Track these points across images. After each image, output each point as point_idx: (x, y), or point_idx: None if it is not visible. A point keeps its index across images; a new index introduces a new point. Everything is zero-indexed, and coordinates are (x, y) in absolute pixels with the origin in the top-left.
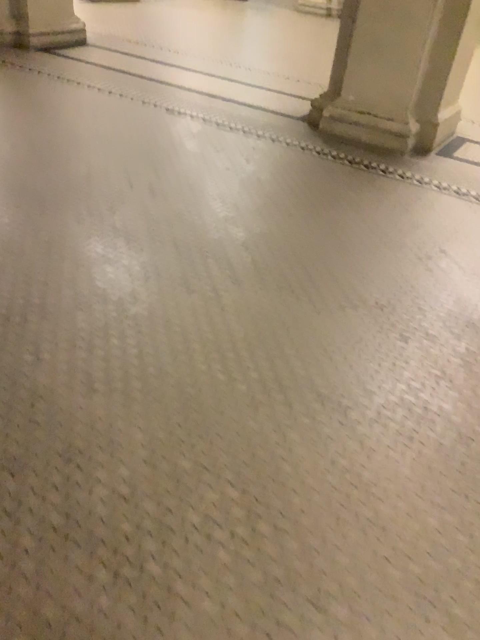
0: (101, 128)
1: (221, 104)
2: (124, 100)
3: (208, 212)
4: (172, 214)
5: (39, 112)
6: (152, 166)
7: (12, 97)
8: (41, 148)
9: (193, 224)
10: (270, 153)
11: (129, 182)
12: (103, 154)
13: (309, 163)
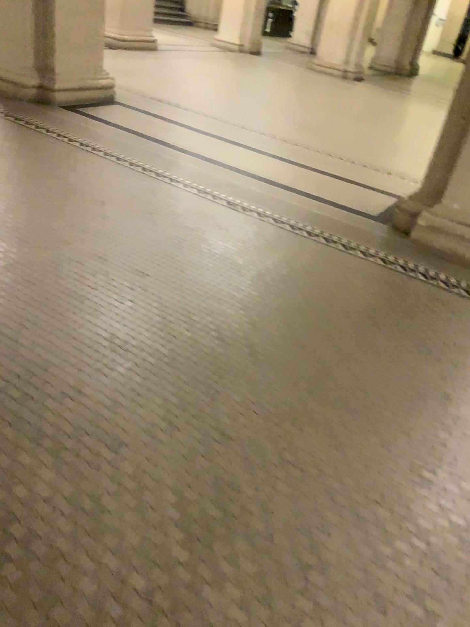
0: (159, 230)
1: (286, 191)
2: (176, 184)
3: (345, 398)
4: (296, 402)
5: (76, 201)
6: (239, 300)
7: (41, 176)
8: (90, 267)
9: (332, 424)
10: (372, 274)
11: (219, 332)
12: (171, 277)
13: (425, 292)
